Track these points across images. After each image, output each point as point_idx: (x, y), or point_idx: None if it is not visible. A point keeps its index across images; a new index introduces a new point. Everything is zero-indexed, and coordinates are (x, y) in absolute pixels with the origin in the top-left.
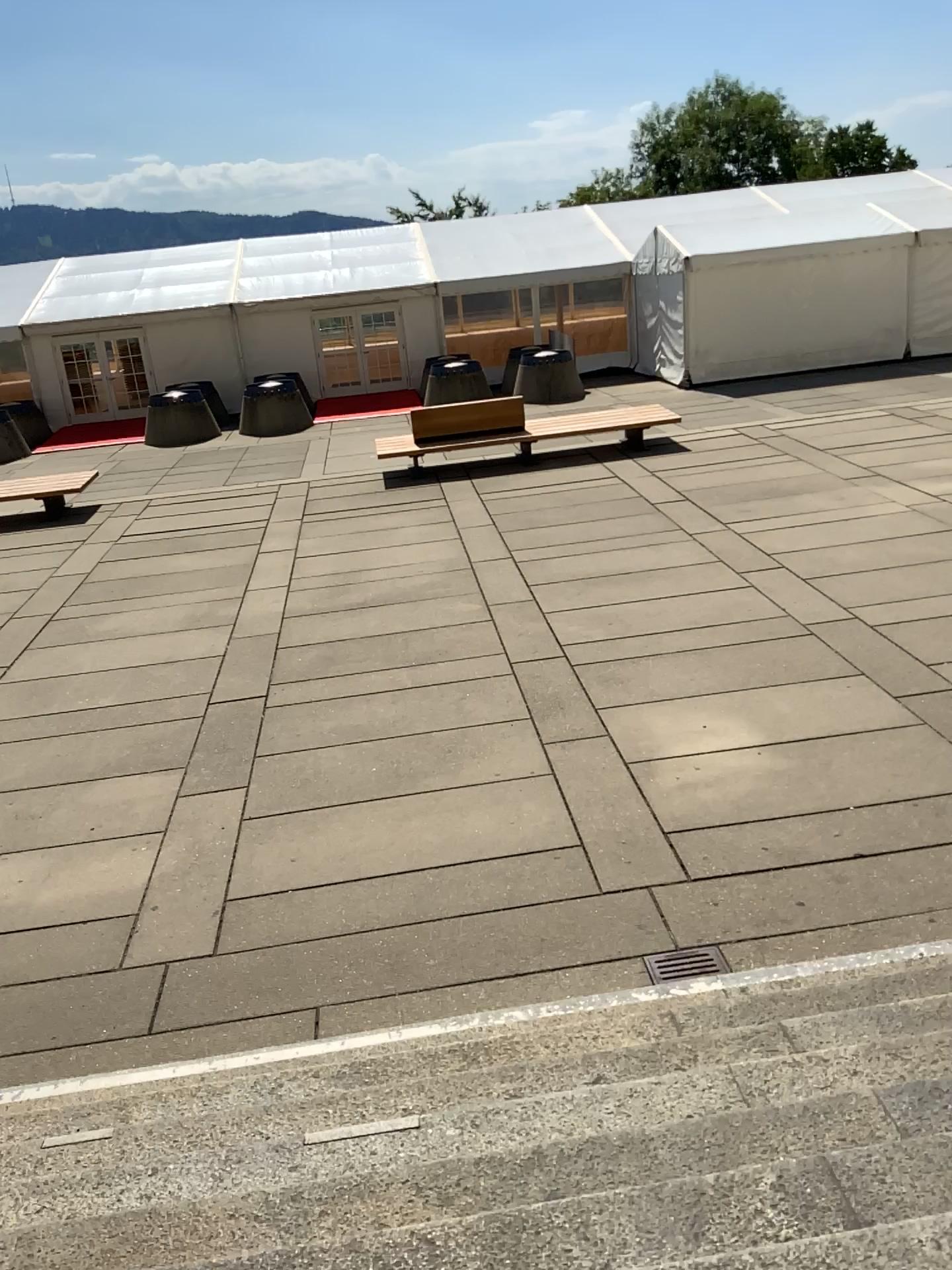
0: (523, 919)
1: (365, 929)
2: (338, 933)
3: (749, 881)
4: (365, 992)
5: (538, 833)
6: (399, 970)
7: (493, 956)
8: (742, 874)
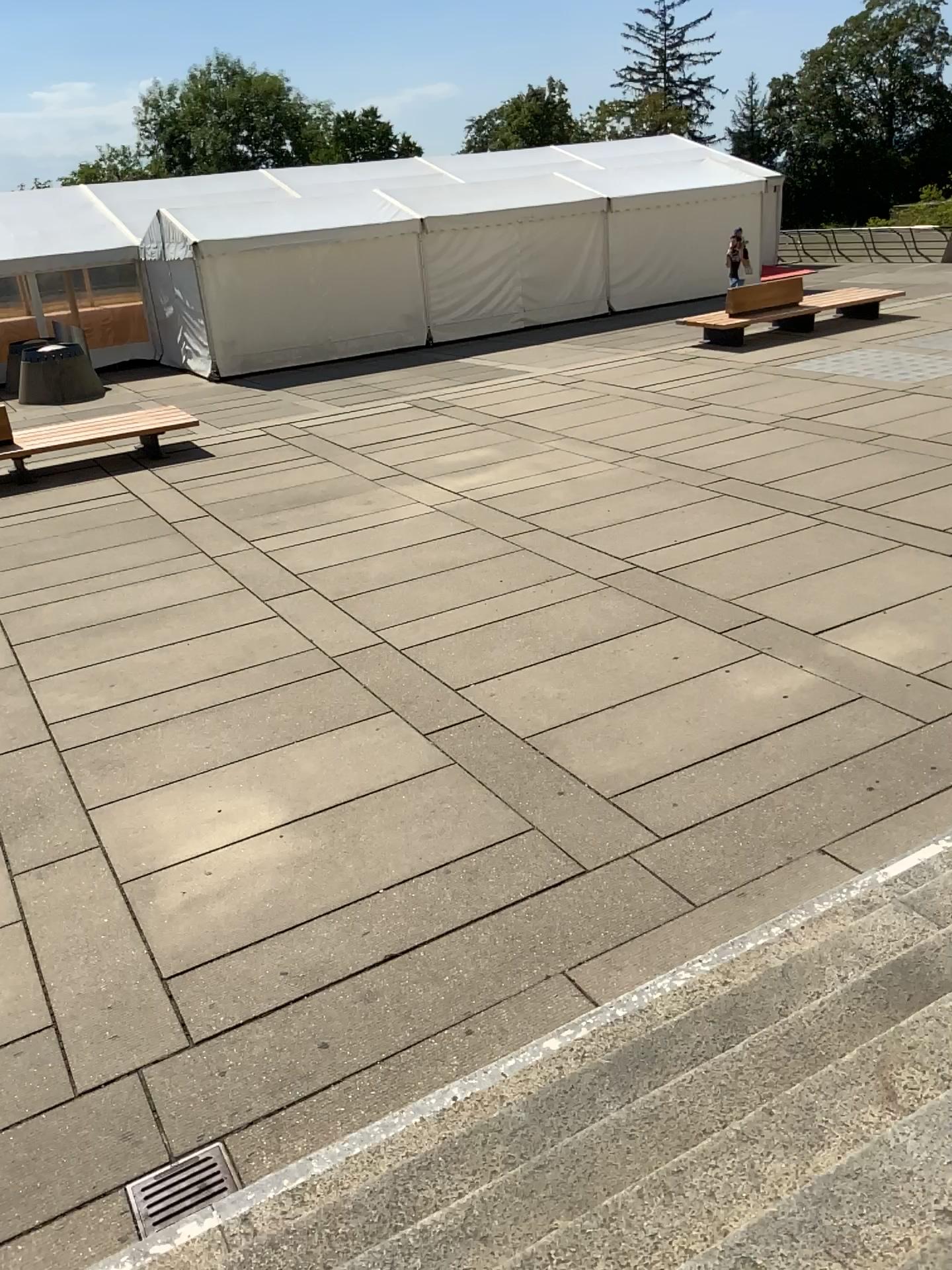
0: None
1: None
2: None
3: (265, 1027)
4: None
5: None
6: None
7: None
8: (256, 1019)
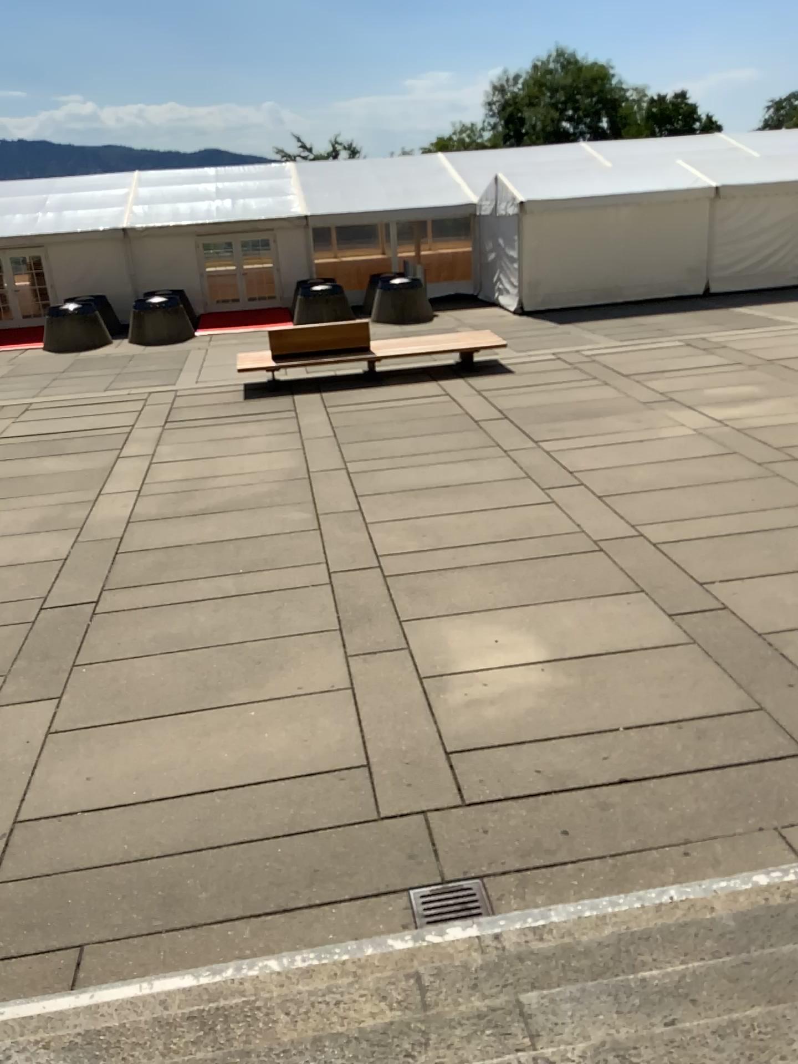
0: (299, 848)
1: (146, 856)
2: (118, 861)
3: (520, 807)
4: (132, 930)
5: (327, 752)
6: (170, 904)
7: (264, 890)
8: (514, 799)
